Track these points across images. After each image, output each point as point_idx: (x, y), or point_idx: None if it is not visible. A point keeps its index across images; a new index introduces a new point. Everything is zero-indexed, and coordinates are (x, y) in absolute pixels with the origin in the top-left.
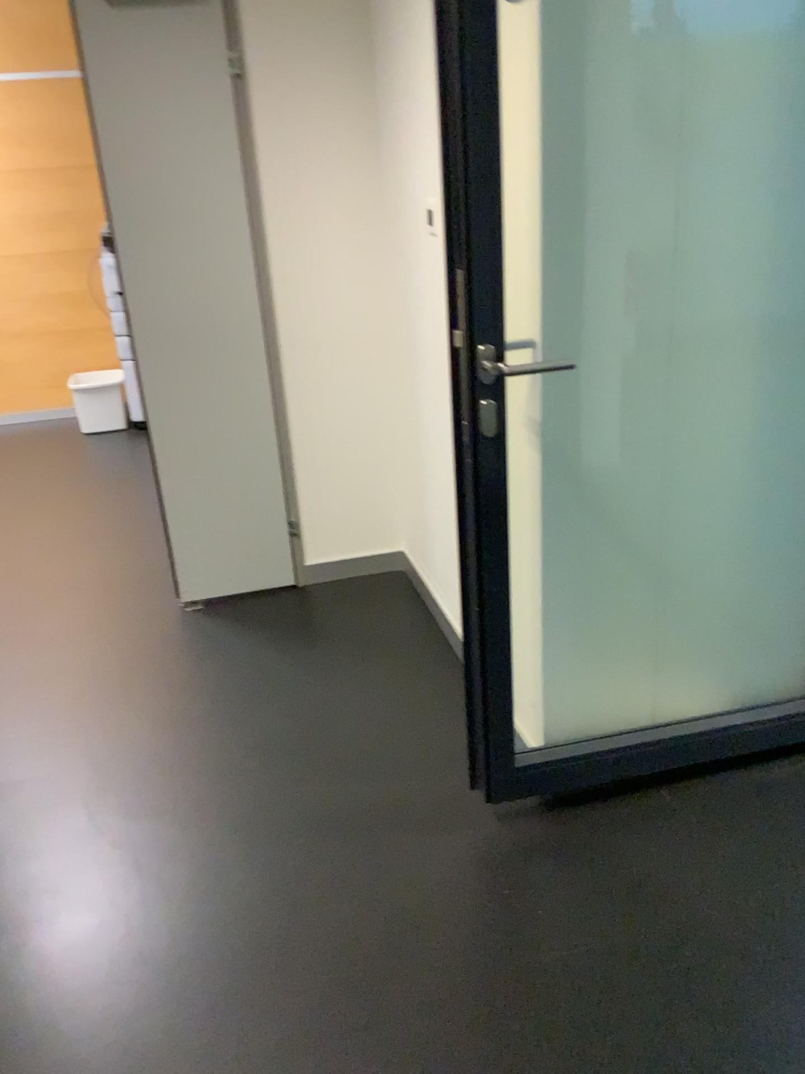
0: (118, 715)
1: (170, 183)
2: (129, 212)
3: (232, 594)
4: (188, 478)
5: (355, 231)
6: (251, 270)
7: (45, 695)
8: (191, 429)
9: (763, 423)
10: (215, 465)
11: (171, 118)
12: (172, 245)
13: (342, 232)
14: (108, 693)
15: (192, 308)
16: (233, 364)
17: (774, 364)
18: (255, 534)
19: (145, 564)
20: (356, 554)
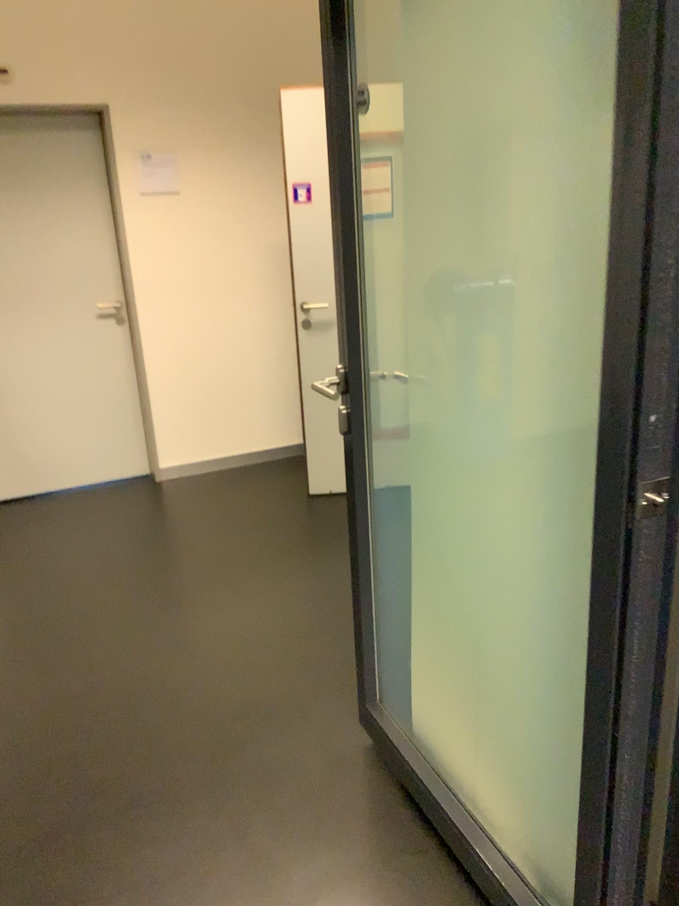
0: None
1: None
2: None
3: None
4: None
5: None
6: None
7: None
8: None
9: (564, 562)
10: None
11: None
12: None
13: None
14: None
15: None
16: None
17: (571, 499)
18: None
19: None
20: None
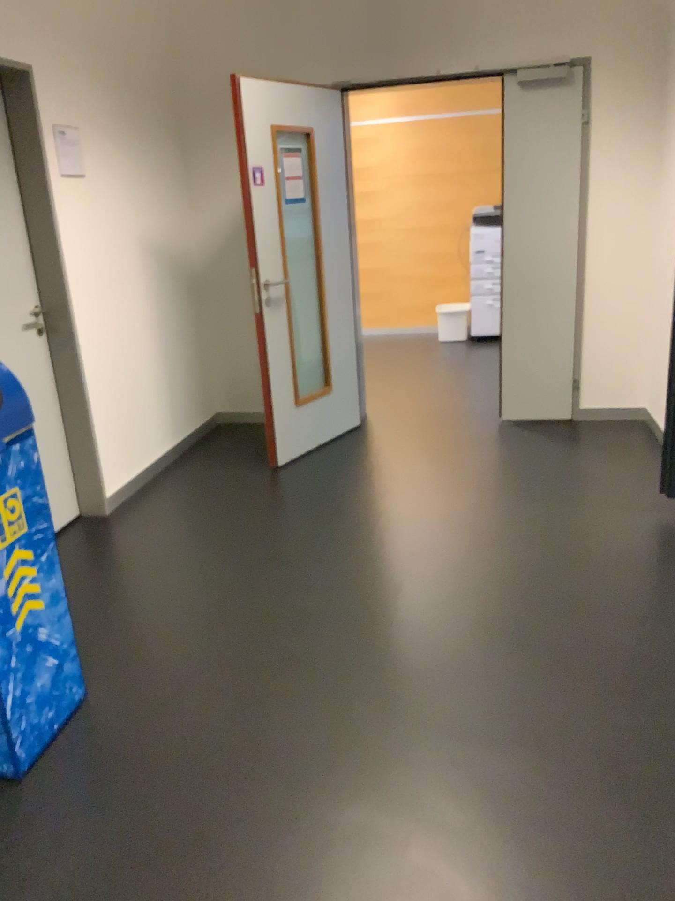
0: (472, 455)
1: (538, 180)
2: (514, 195)
3: (535, 418)
4: (521, 345)
5: (643, 207)
6: (576, 228)
7: (433, 444)
8: (527, 317)
9: None
10: (537, 340)
11: (545, 146)
12: (534, 214)
13: (634, 208)
14: (466, 446)
15: (539, 249)
16: (557, 281)
17: None
18: (554, 383)
19: (483, 401)
20: (615, 405)
